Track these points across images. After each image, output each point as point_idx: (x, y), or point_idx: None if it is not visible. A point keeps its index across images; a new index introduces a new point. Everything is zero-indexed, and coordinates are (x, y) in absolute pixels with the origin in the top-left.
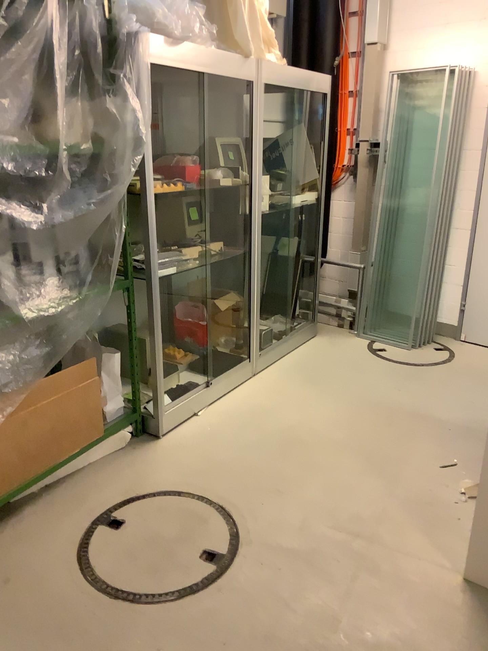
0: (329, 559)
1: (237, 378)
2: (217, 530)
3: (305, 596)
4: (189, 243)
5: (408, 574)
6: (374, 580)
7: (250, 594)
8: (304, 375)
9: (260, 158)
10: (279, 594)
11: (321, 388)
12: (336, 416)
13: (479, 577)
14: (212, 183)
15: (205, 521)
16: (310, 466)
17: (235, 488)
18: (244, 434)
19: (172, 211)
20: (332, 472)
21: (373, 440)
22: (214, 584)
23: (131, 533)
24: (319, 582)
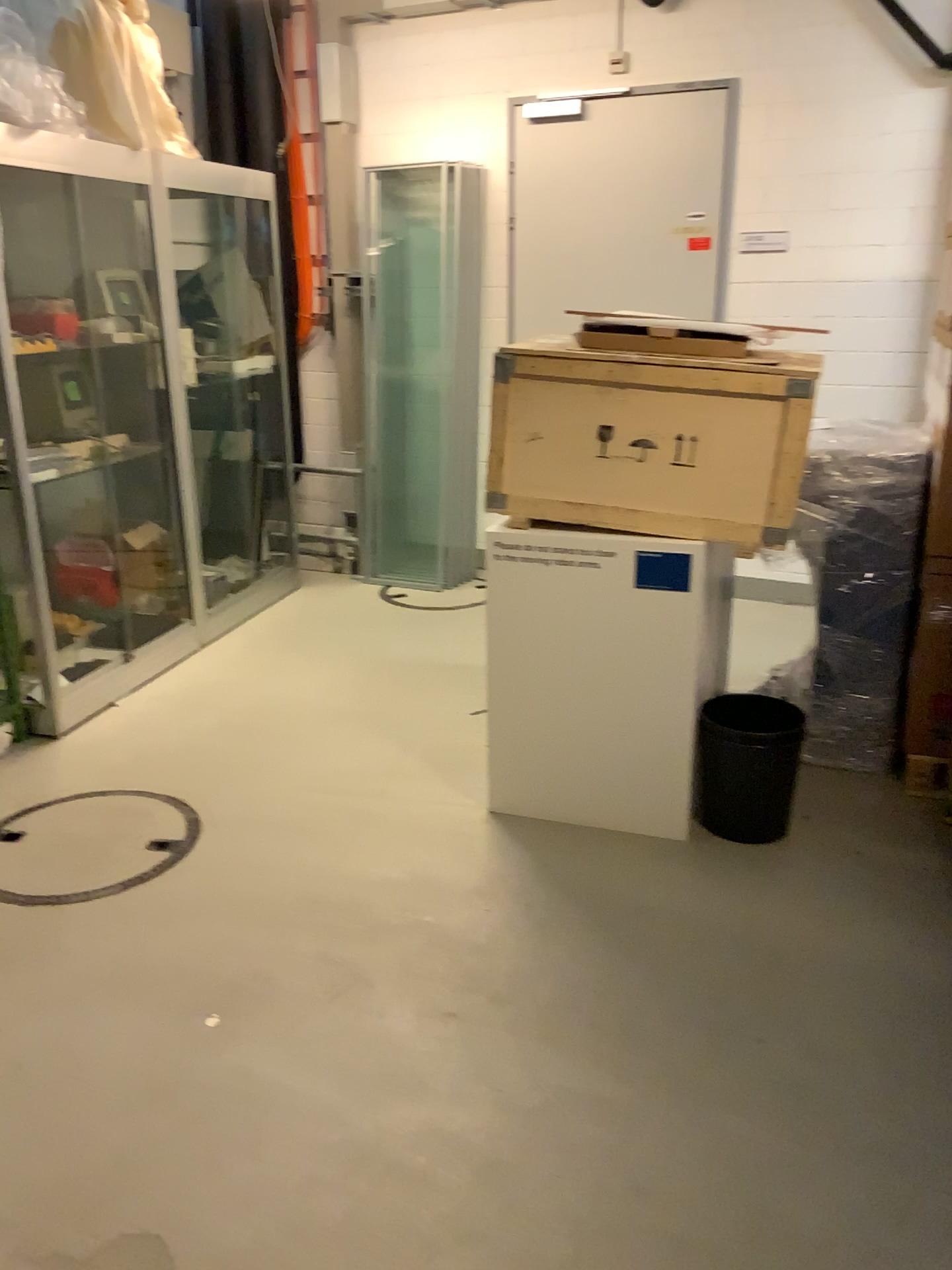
0: (322, 824)
1: (172, 649)
2: (165, 821)
3: (293, 861)
4: (71, 440)
5: (421, 820)
6: (380, 832)
7: (220, 872)
8: (280, 639)
9: (172, 302)
10: (257, 866)
11: (307, 652)
12: (330, 681)
13: (503, 804)
14: (100, 344)
15: (147, 815)
16: (294, 738)
17: (186, 777)
18: (192, 719)
19: (37, 391)
20: (325, 740)
21: (383, 698)
22: (168, 869)
23: (38, 842)
24: (310, 846)
